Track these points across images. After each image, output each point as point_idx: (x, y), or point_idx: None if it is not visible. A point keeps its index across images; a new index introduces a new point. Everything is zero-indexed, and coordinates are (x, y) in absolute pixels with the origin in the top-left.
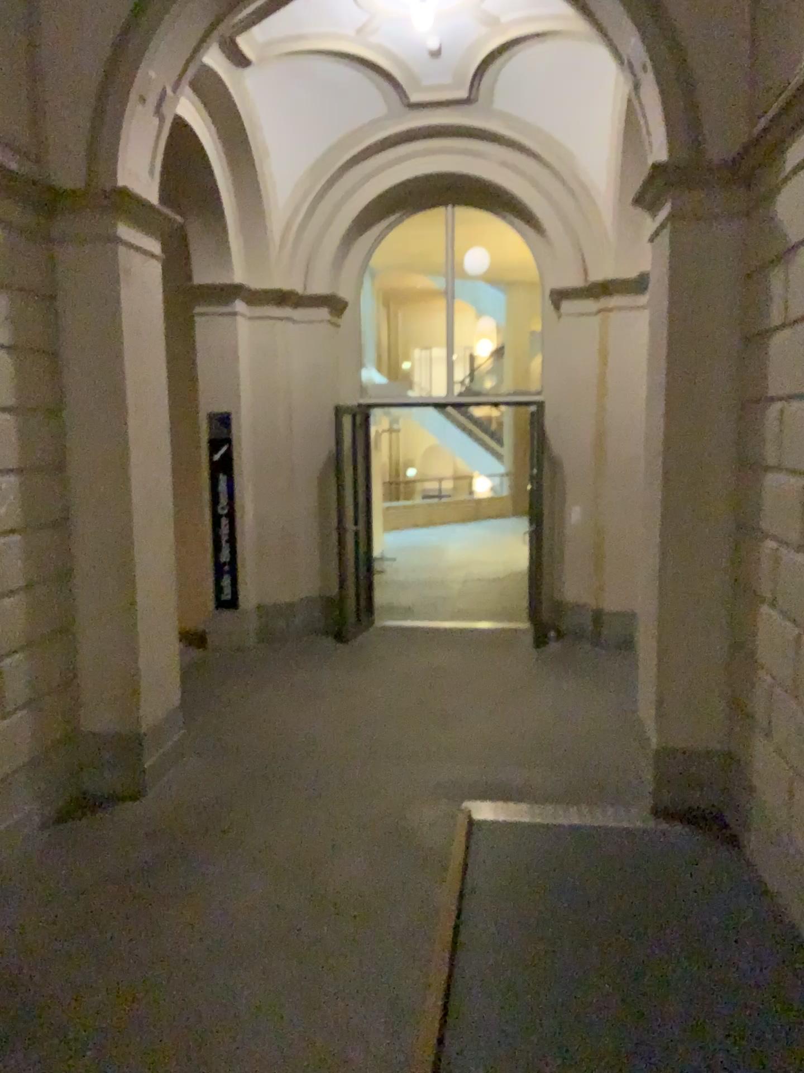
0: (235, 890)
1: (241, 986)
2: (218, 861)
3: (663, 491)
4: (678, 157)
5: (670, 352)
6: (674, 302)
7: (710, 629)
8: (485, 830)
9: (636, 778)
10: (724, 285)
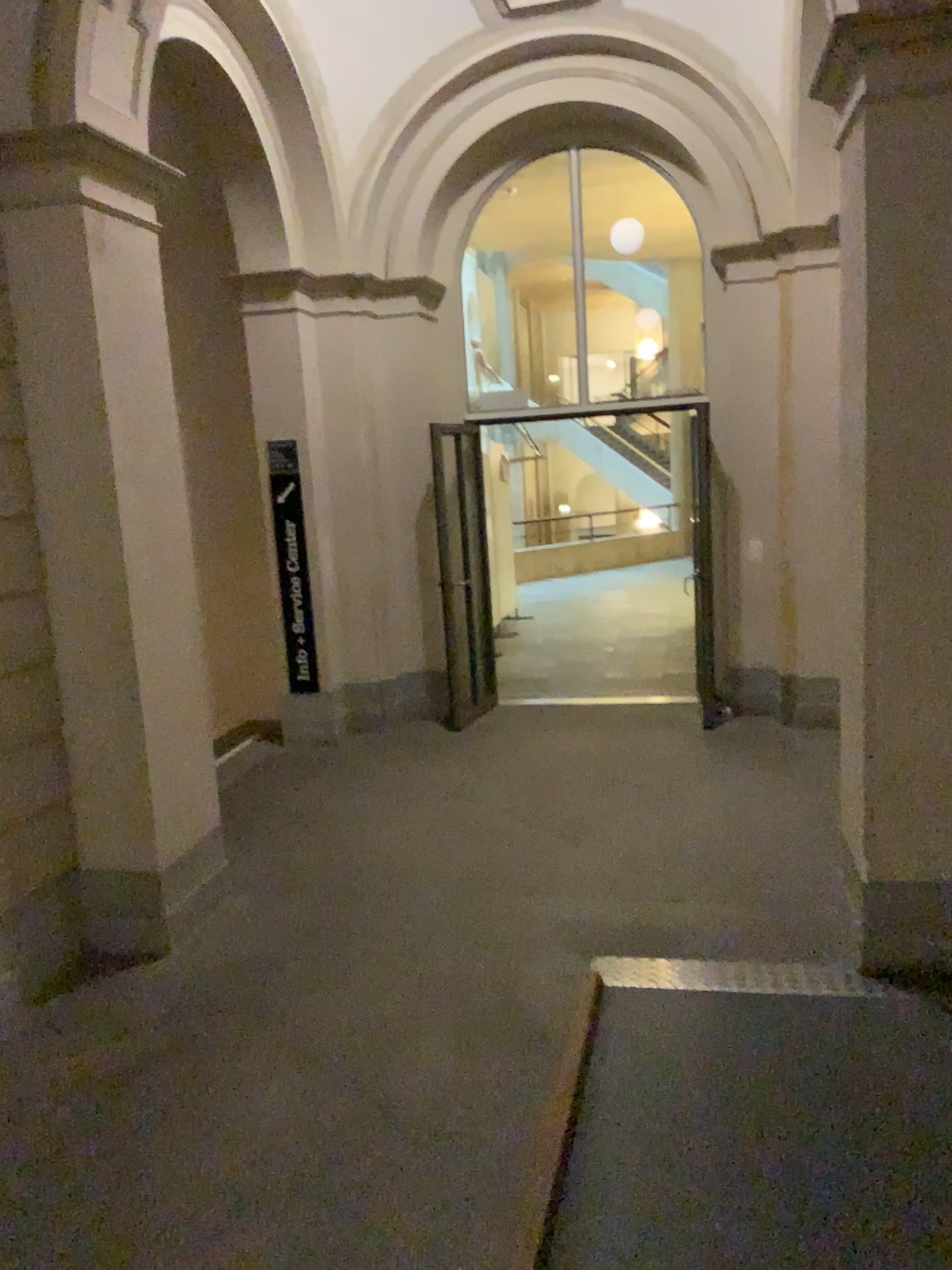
0: (261, 1101)
1: (245, 1266)
2: (246, 1055)
3: (864, 512)
4: (875, 8)
5: (870, 306)
6: (874, 229)
7: (941, 710)
8: (618, 1005)
9: (839, 917)
10: (950, 195)
